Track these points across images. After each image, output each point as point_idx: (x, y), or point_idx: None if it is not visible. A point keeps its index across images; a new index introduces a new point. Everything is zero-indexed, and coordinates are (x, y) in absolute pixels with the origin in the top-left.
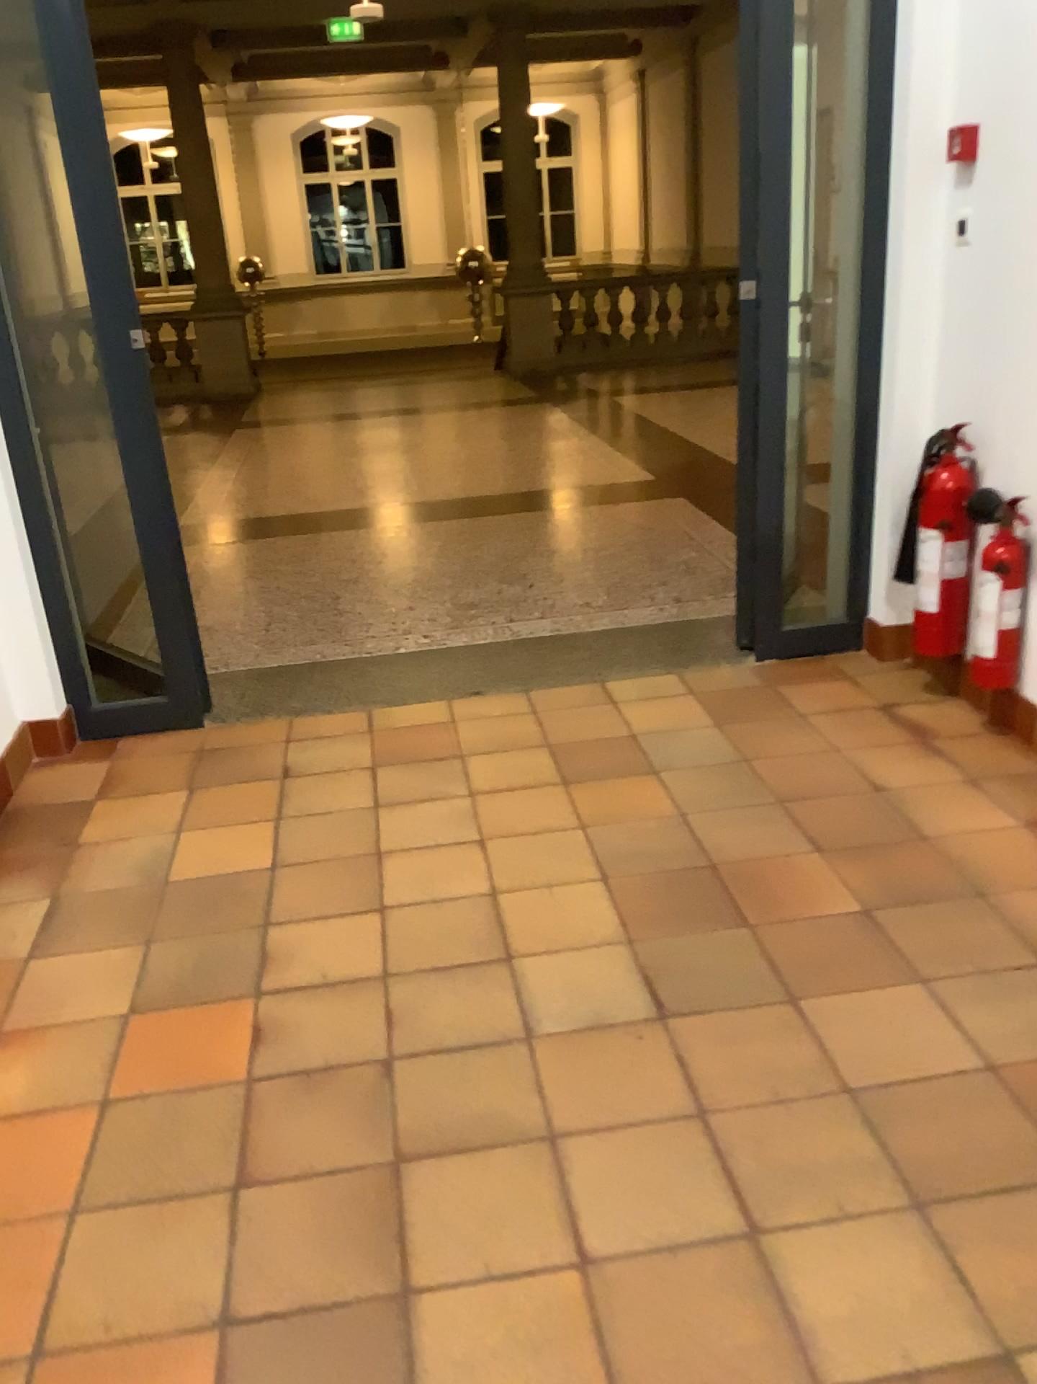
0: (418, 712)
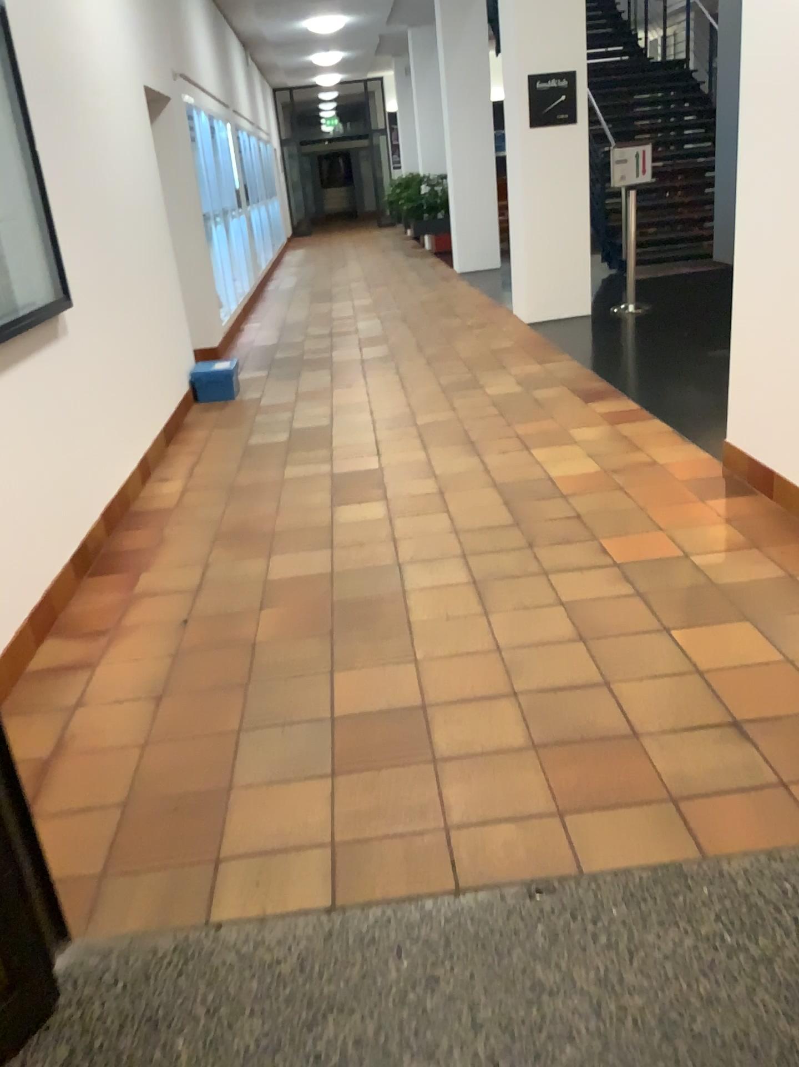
0: (617, 843)
